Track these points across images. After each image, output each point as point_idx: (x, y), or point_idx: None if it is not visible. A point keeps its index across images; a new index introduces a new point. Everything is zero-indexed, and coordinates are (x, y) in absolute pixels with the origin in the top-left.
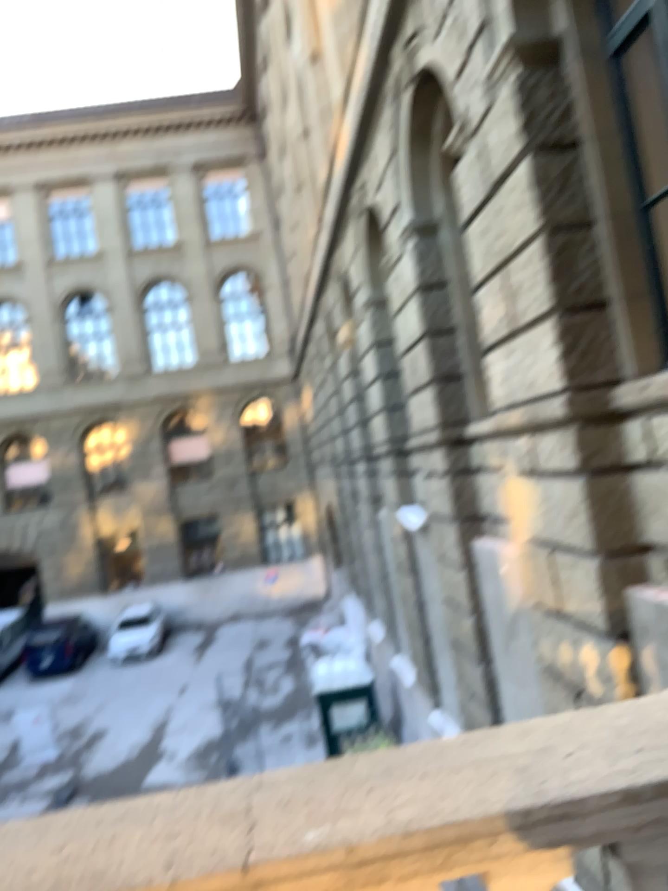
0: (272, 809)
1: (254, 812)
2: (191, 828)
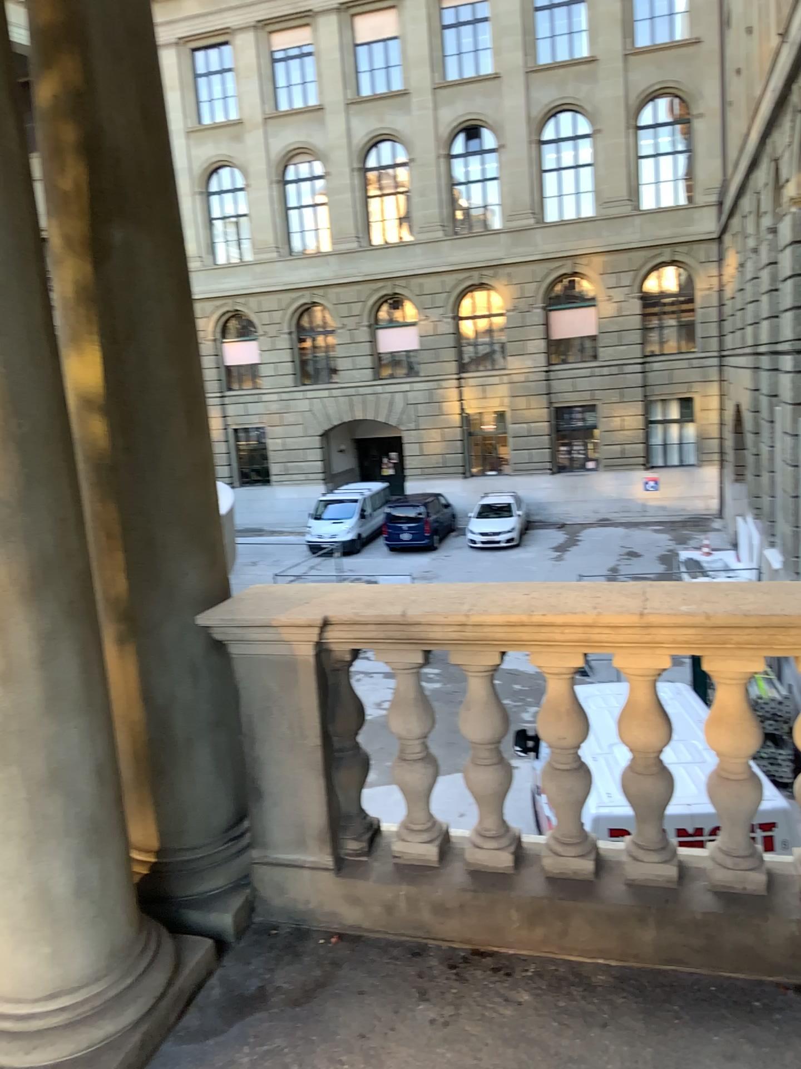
0: (659, 592)
1: (647, 591)
2: (607, 593)
